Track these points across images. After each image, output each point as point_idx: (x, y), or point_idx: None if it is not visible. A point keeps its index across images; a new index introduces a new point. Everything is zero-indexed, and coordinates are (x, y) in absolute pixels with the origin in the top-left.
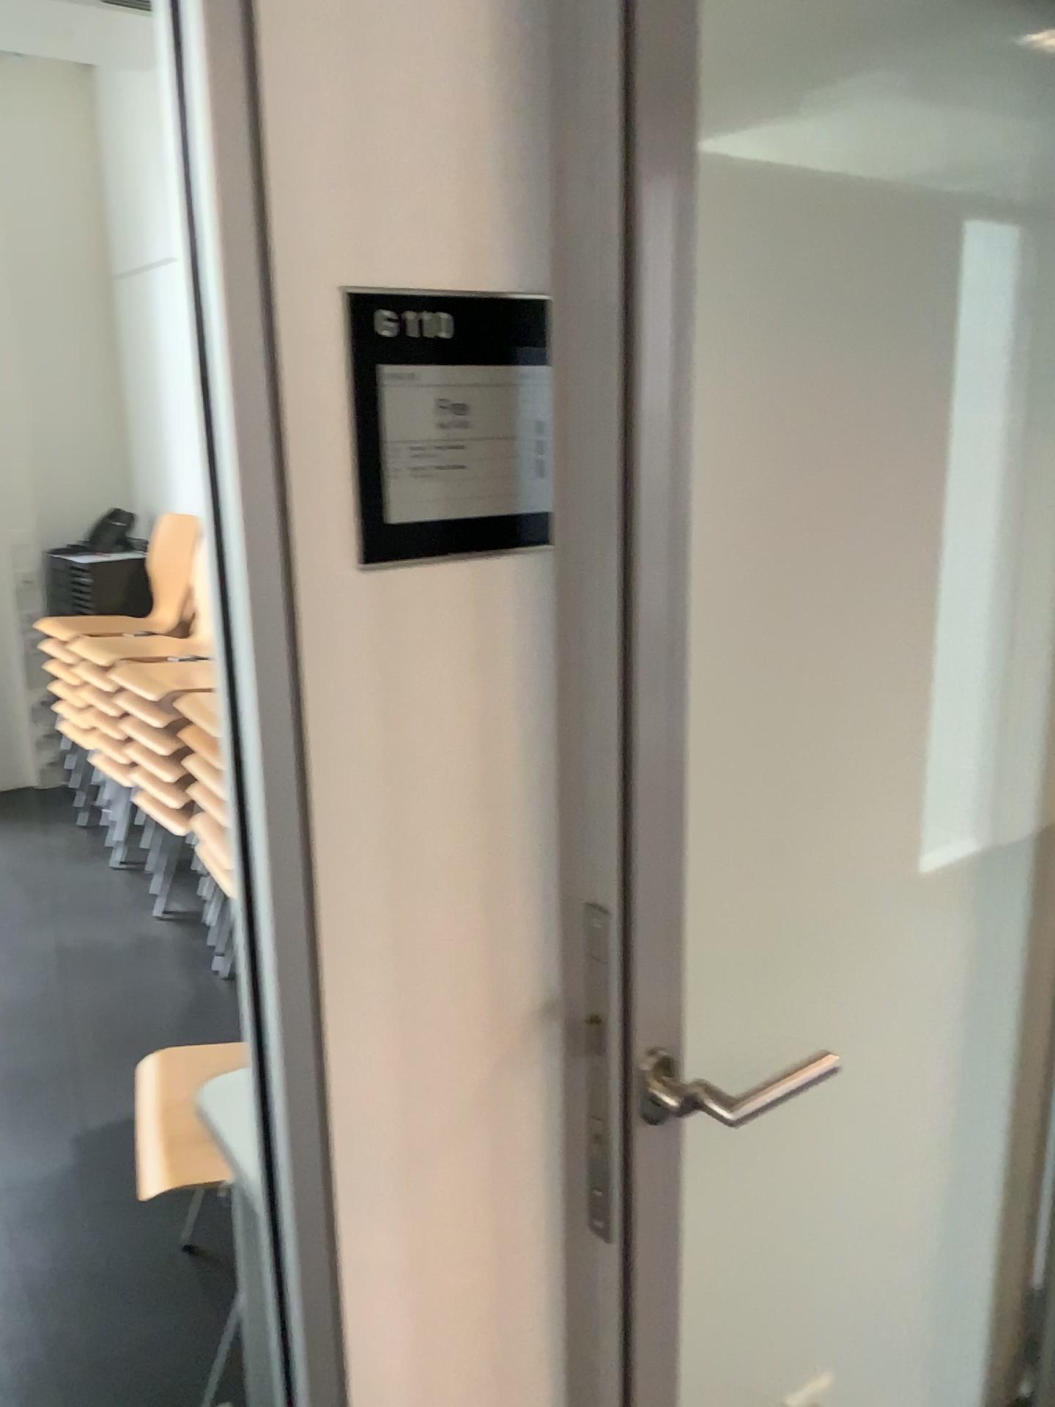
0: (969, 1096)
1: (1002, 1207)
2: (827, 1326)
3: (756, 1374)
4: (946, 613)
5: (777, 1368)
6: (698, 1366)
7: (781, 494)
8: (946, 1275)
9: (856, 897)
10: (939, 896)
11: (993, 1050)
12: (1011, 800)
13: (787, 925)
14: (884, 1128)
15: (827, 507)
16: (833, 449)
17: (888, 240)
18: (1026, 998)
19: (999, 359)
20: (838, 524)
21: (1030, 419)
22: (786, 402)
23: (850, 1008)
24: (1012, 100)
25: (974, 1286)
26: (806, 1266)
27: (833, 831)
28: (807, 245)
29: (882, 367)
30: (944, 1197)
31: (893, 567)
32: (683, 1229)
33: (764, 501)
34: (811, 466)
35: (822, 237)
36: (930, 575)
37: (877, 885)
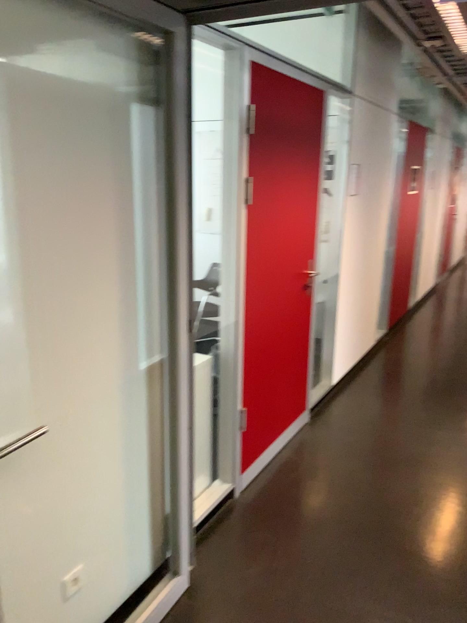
0: (131, 442)
1: (151, 484)
2: (78, 544)
3: (48, 570)
4: (99, 254)
5: (57, 566)
6: (20, 573)
7: (15, 206)
8: (130, 514)
9: (71, 369)
10: (109, 365)
11: (139, 423)
12: (134, 326)
13: (40, 383)
14: (96, 460)
15: (39, 212)
16: (39, 188)
17: (54, 106)
18: (151, 402)
19: (109, 156)
20: (45, 219)
21: (123, 179)
22: (13, 168)
23: (74, 414)
24: (102, 57)
25: (143, 516)
26: (66, 522)
27: (57, 343)
28: (16, 105)
29: (58, 156)
30: (125, 483)
31: (73, 236)
32: (3, 515)
33: (7, 208)
34: (29, 195)
35: (23, 102)
36: (89, 239)
37: (80, 363)
